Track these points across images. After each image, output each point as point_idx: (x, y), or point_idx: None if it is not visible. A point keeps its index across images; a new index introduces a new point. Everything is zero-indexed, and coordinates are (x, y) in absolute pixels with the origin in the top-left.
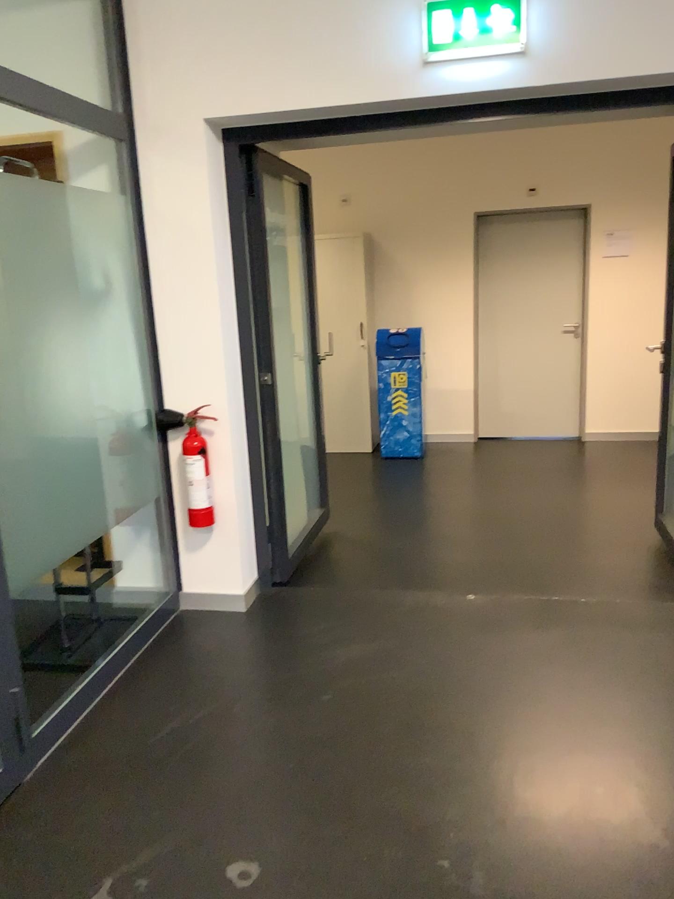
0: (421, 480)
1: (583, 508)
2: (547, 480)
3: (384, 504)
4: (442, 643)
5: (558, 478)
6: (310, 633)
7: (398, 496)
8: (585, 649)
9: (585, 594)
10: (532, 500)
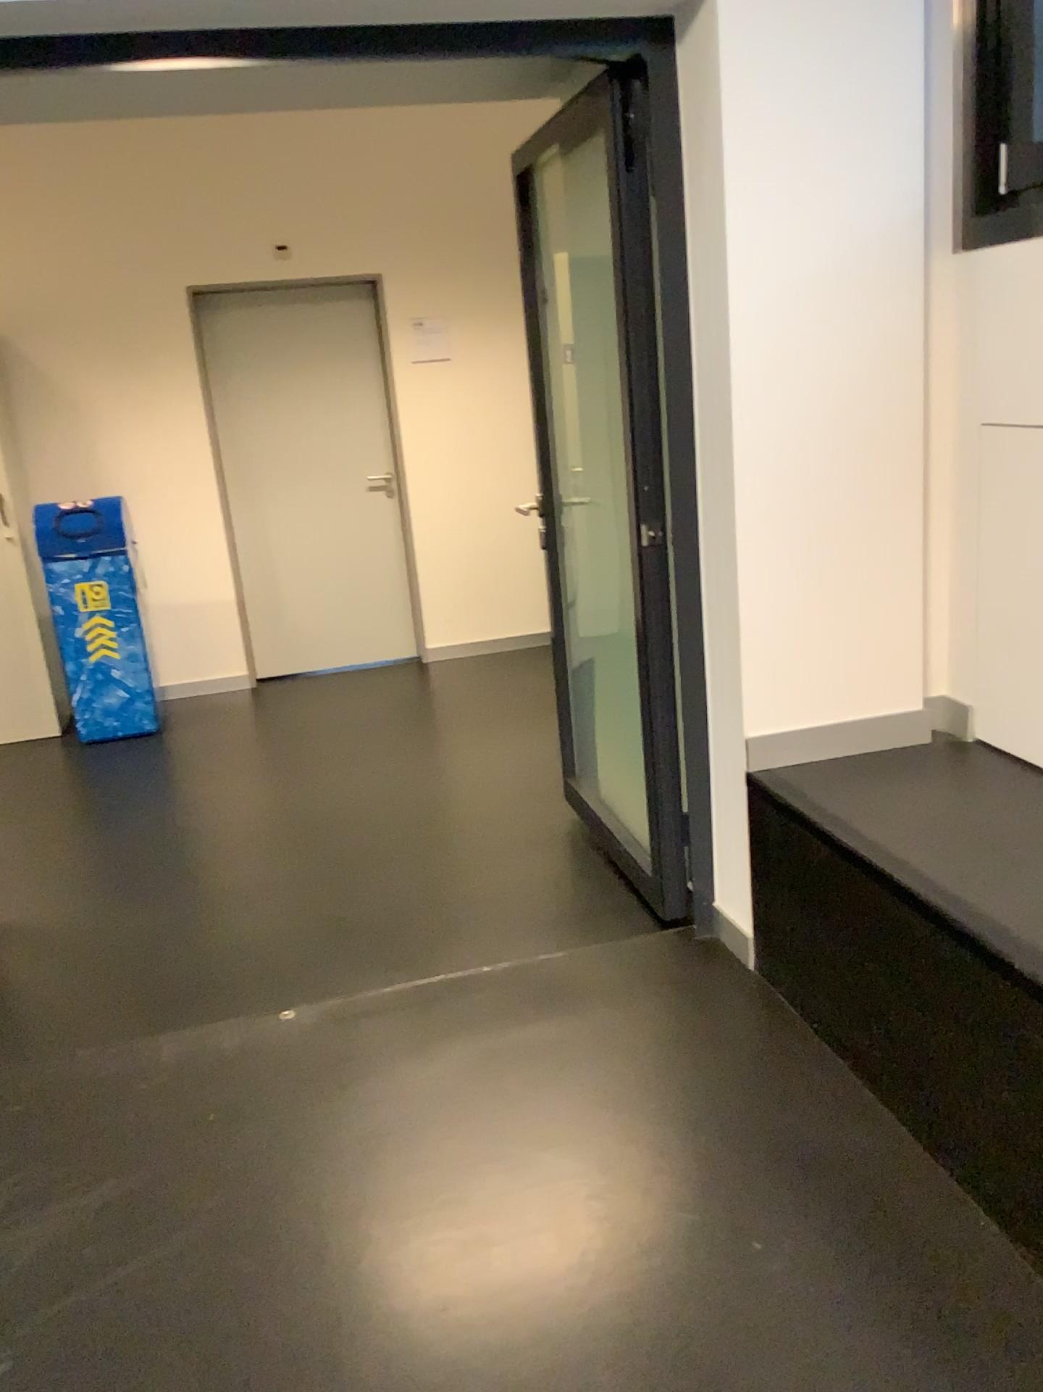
0: (161, 776)
1: (448, 784)
2: (381, 740)
3: (93, 839)
4: (243, 1144)
5: (397, 733)
6: None
7: (120, 817)
8: (513, 1081)
9: (487, 960)
10: (362, 784)
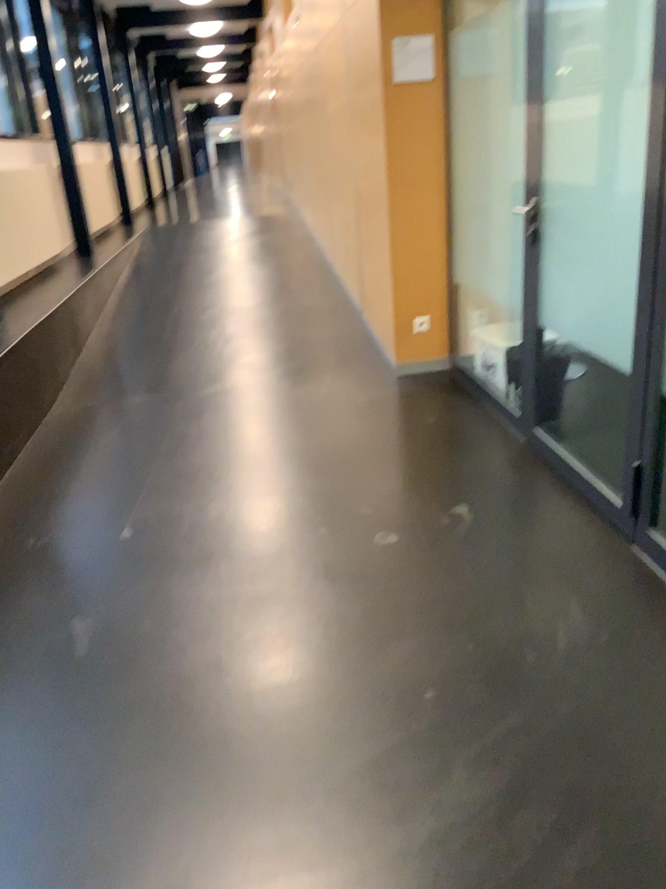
0: None
1: None
2: None
3: None
4: (297, 870)
5: None
6: (574, 846)
7: None
8: None
9: None
10: None
